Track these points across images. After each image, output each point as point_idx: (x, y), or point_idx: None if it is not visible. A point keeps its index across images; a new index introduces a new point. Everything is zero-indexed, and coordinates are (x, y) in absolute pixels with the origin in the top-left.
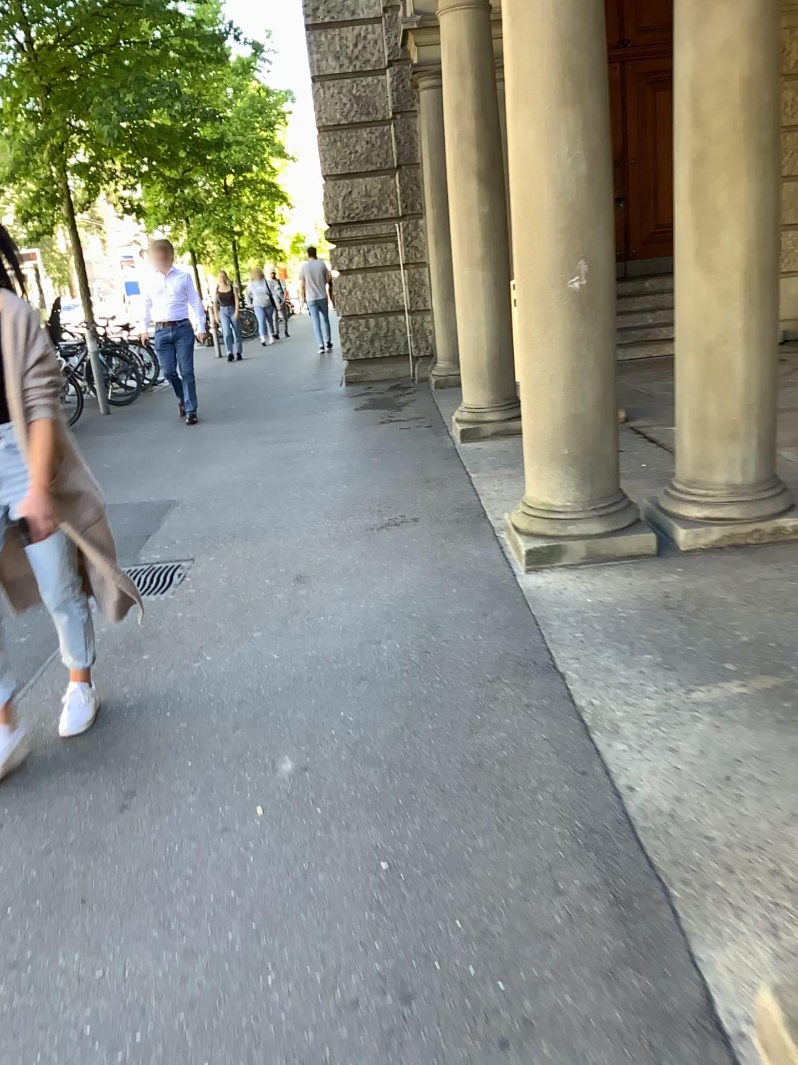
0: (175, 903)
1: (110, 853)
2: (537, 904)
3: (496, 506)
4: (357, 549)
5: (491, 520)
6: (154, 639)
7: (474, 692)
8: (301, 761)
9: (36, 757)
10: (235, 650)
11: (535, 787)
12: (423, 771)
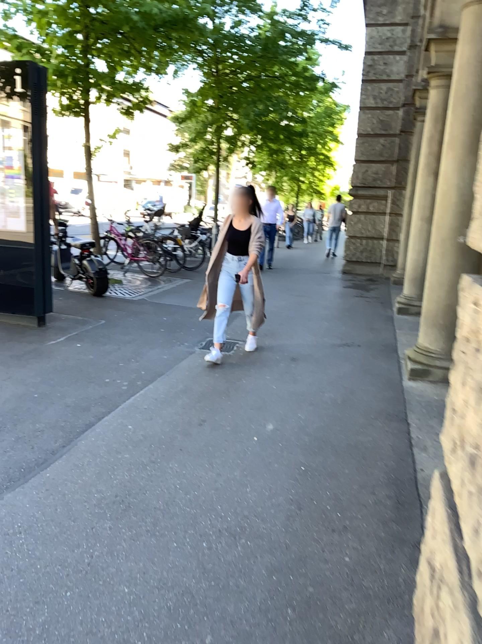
0: (216, 459)
1: (193, 438)
2: (363, 494)
3: (404, 347)
4: (326, 352)
5: (399, 353)
6: (222, 370)
7: (363, 420)
8: (277, 427)
9: (167, 400)
10: (258, 381)
11: (377, 459)
12: (330, 442)
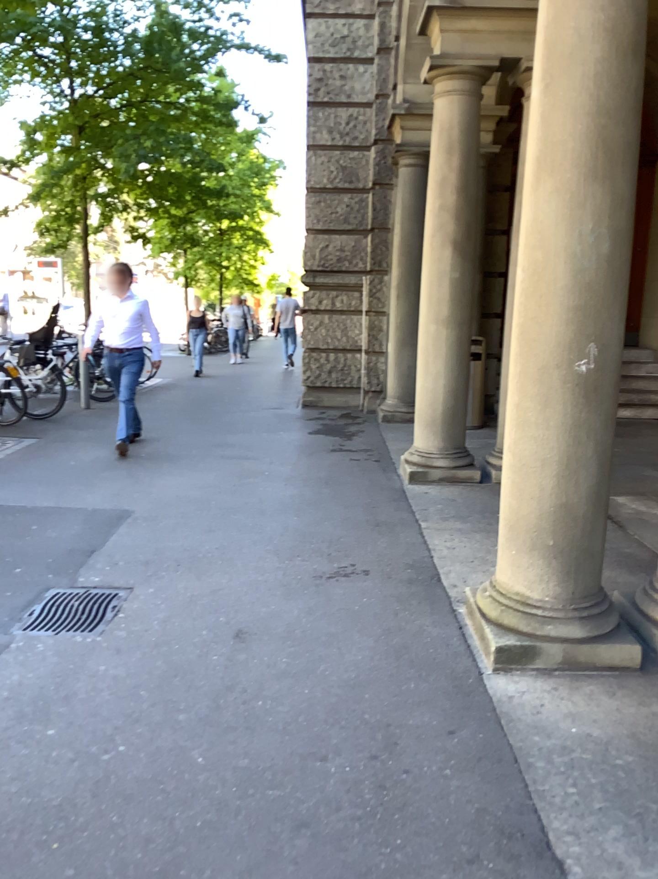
0: None
1: None
2: None
3: (449, 568)
4: (305, 606)
5: (446, 587)
6: (67, 705)
7: None
8: None
9: None
10: (155, 742)
11: None
12: None
